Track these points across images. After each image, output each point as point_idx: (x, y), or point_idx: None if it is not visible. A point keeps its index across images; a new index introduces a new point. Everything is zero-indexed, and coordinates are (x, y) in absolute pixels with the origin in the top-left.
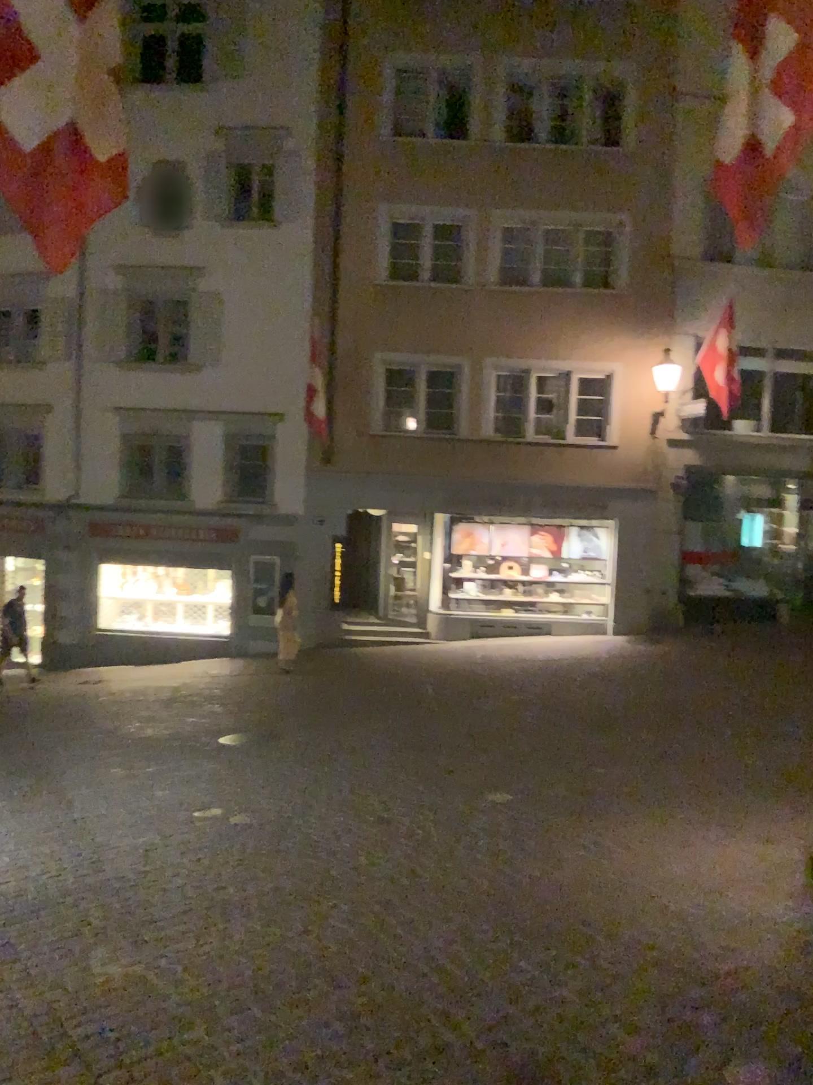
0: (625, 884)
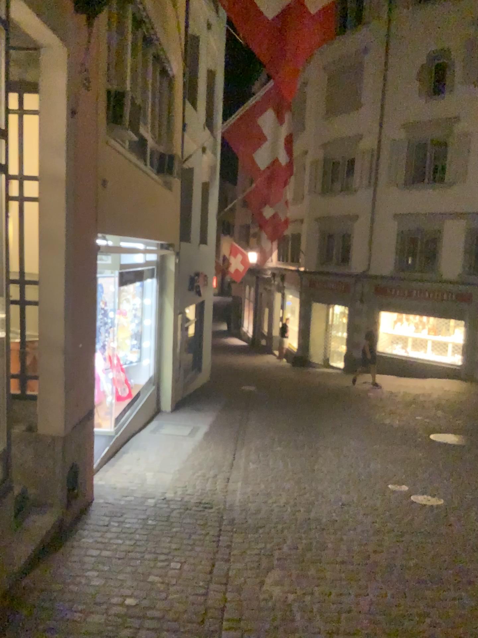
0: None
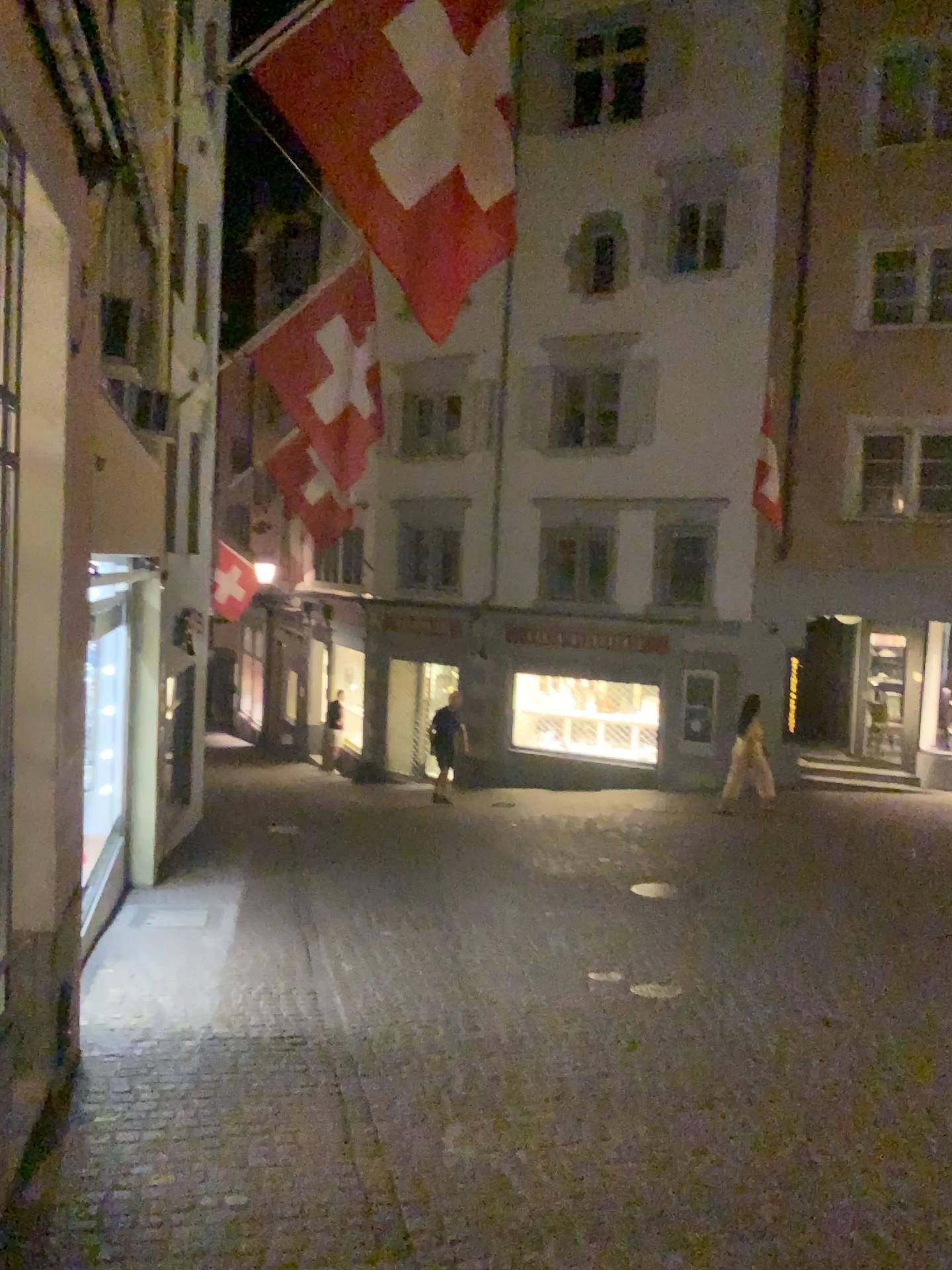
0: None
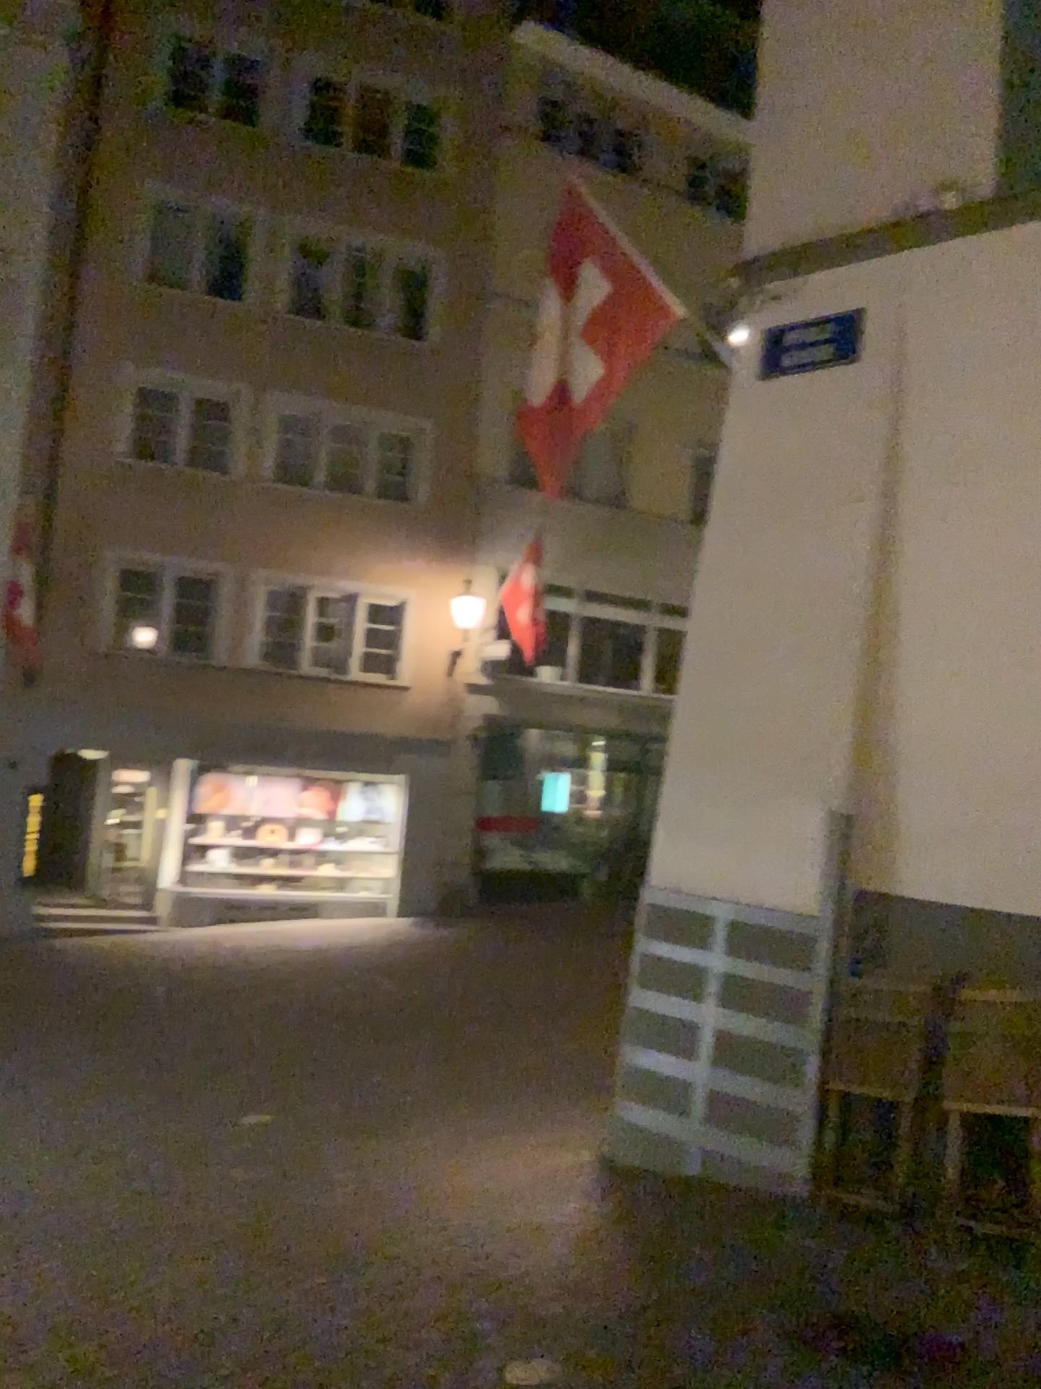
0: (394, 1202)
